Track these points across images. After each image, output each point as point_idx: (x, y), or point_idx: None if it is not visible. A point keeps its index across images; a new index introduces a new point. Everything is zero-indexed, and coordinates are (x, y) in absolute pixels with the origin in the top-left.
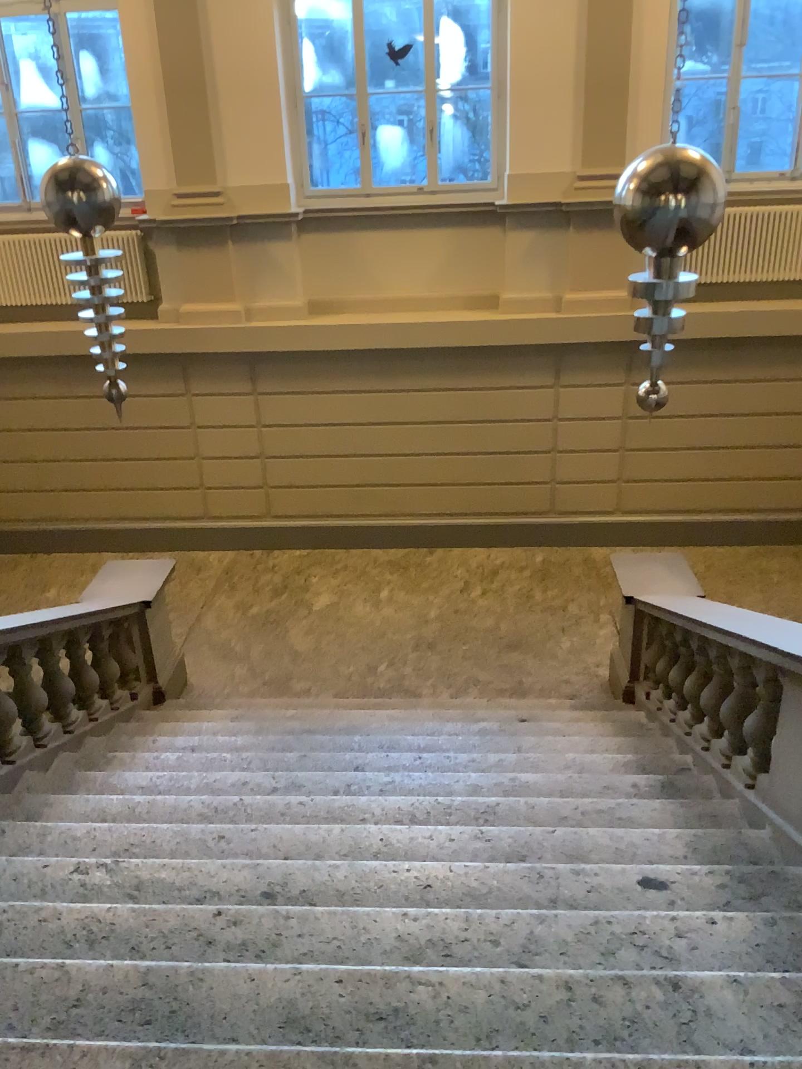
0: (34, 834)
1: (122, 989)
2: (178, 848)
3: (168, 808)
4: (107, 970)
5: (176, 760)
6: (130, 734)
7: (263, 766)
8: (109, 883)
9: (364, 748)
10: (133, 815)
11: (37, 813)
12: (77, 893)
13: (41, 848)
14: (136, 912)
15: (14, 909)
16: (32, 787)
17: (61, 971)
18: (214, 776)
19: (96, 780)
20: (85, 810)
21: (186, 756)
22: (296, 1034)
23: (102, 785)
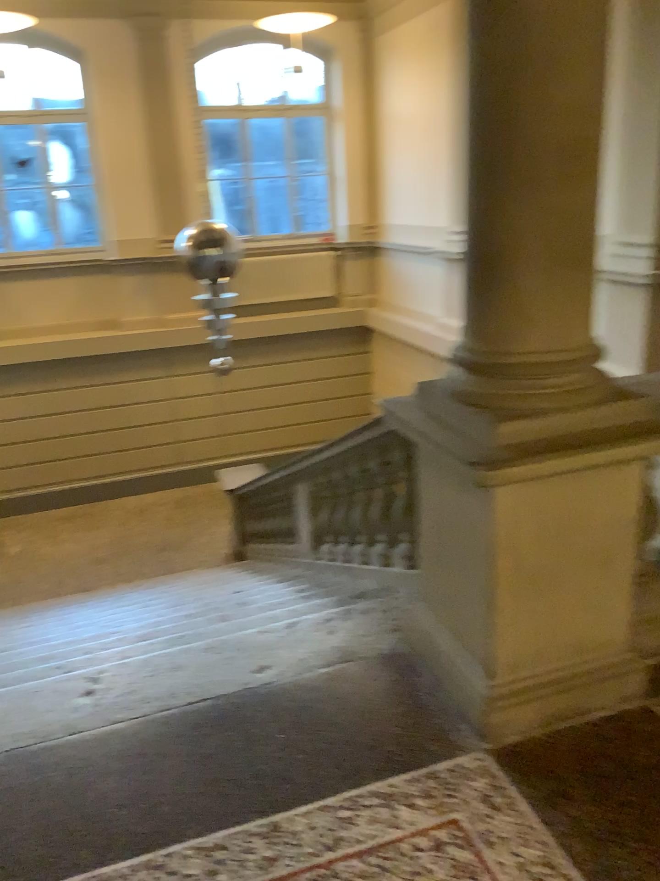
0: None
1: None
2: None
3: None
4: None
5: None
6: None
7: None
8: None
9: None
10: None
11: None
12: None
13: None
14: None
15: None
16: None
17: None
18: None
19: None
20: None
21: None
22: None
23: None
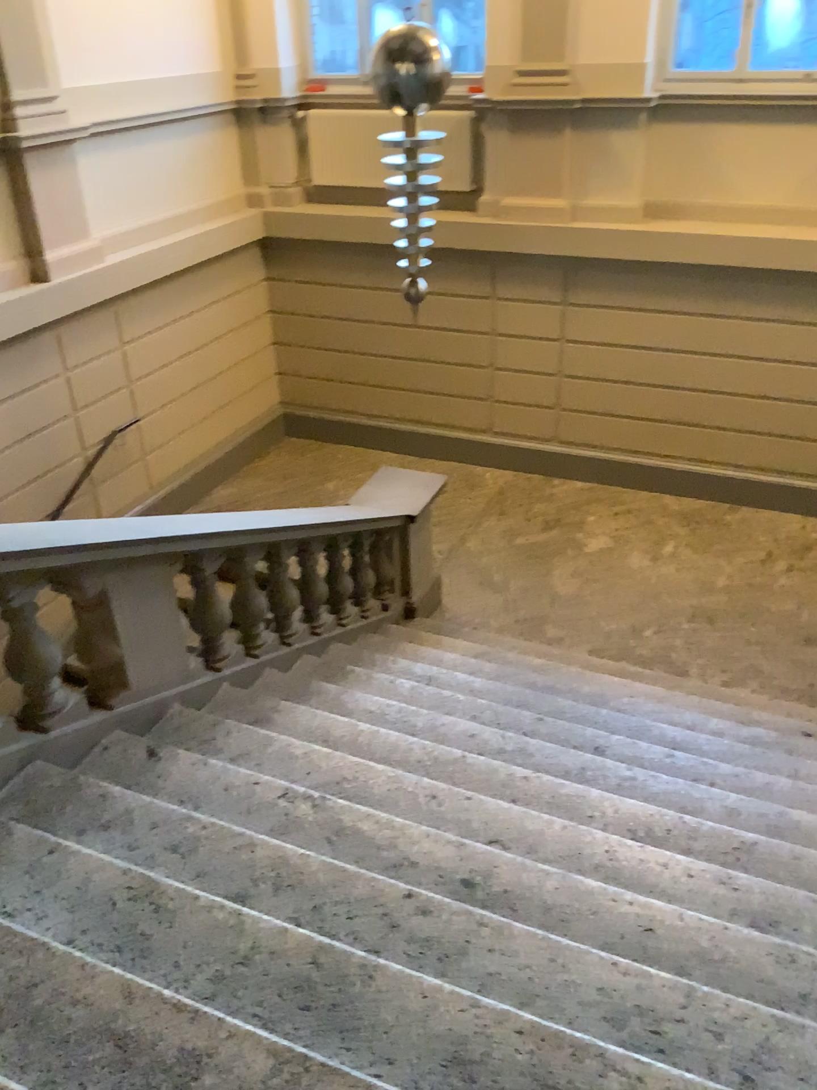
0: (256, 743)
1: (290, 961)
2: (386, 800)
3: (388, 748)
4: (281, 933)
5: (410, 693)
6: (373, 650)
7: (496, 721)
8: (310, 823)
9: (610, 726)
10: (353, 746)
11: (265, 719)
12: (277, 825)
13: (257, 762)
14: (326, 868)
15: (215, 827)
16: (267, 688)
17: (236, 919)
18: (443, 720)
19: (327, 695)
20: (309, 727)
21: (420, 690)
22: (457, 1086)
23: (332, 704)
